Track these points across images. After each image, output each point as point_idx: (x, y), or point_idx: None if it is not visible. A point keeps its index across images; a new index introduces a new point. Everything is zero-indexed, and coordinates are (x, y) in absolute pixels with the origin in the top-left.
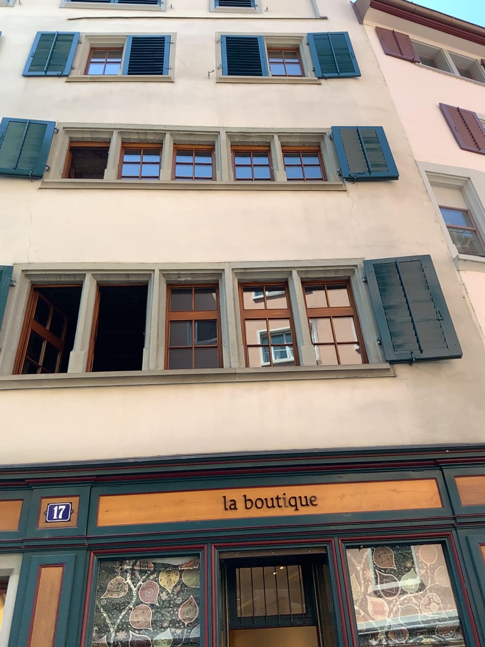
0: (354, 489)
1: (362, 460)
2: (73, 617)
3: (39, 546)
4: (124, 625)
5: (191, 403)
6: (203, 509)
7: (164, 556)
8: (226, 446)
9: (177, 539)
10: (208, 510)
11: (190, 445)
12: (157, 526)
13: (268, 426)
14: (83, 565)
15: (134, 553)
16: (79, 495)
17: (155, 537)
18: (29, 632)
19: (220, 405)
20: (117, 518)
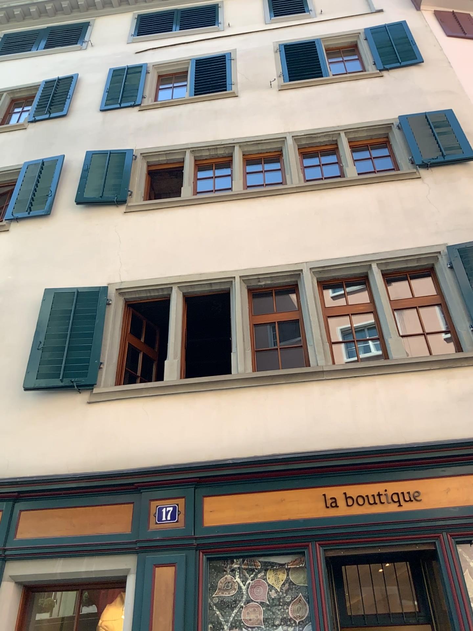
0: (459, 482)
1: (465, 451)
2: (188, 614)
3: (152, 547)
4: (237, 623)
5: (282, 403)
6: (304, 507)
7: (269, 554)
8: (322, 443)
9: (281, 538)
10: (308, 508)
11: (285, 444)
12: (260, 525)
13: (362, 422)
14: (194, 564)
15: (240, 552)
16: (184, 497)
17: (259, 536)
18: (150, 629)
19: (311, 404)
20: (222, 519)
